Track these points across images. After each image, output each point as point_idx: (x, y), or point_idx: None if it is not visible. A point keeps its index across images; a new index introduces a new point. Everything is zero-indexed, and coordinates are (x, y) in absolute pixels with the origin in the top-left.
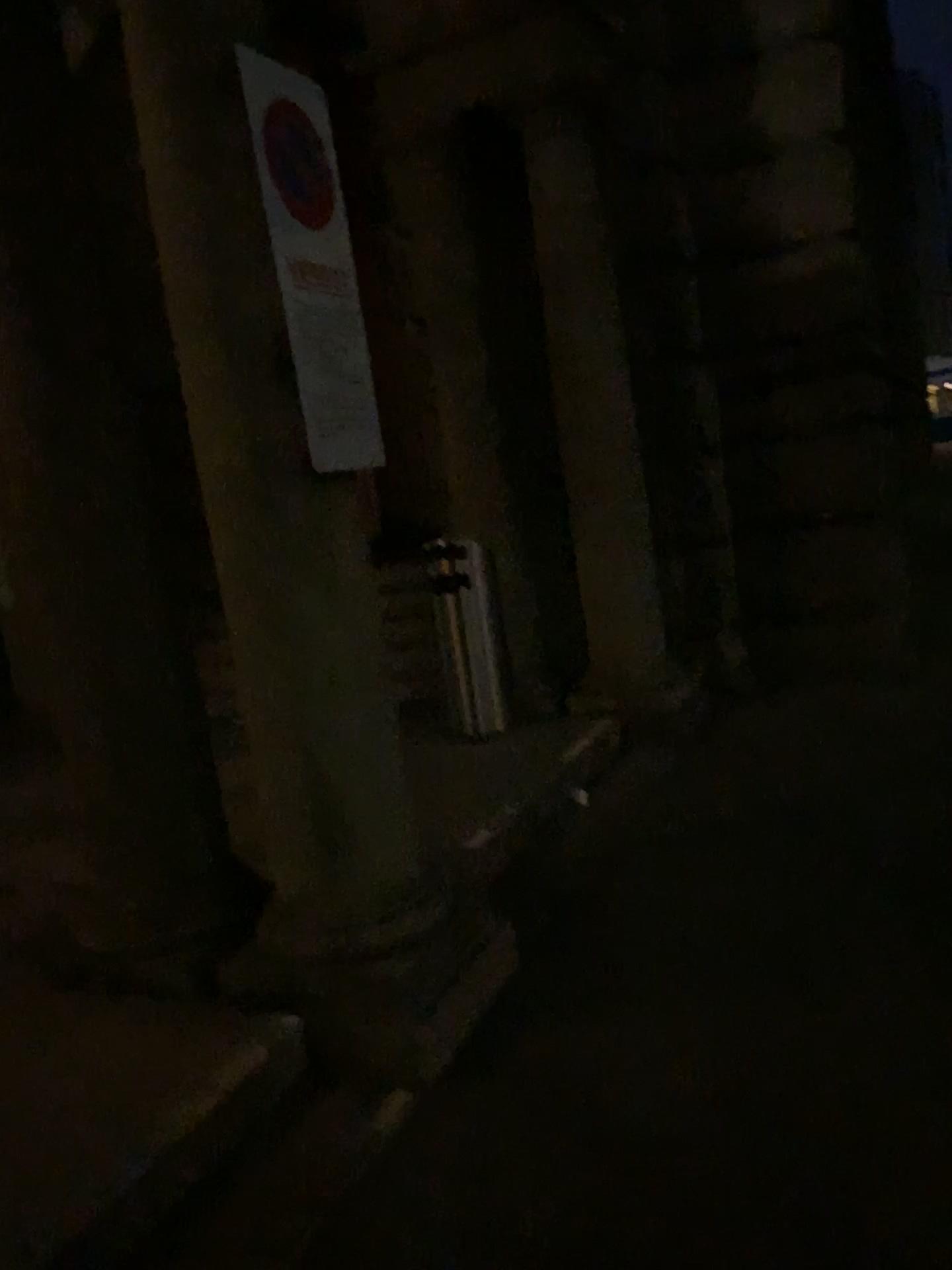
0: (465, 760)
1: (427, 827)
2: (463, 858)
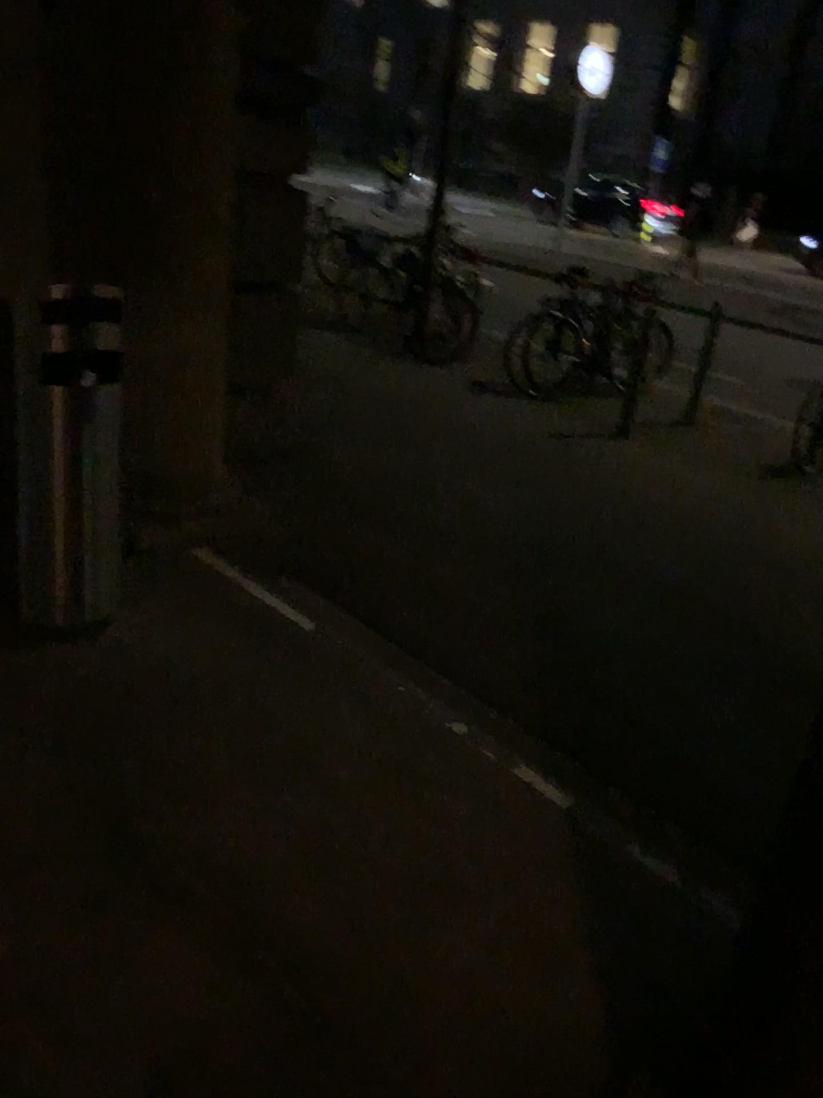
0: (164, 666)
1: (421, 801)
2: (581, 823)
